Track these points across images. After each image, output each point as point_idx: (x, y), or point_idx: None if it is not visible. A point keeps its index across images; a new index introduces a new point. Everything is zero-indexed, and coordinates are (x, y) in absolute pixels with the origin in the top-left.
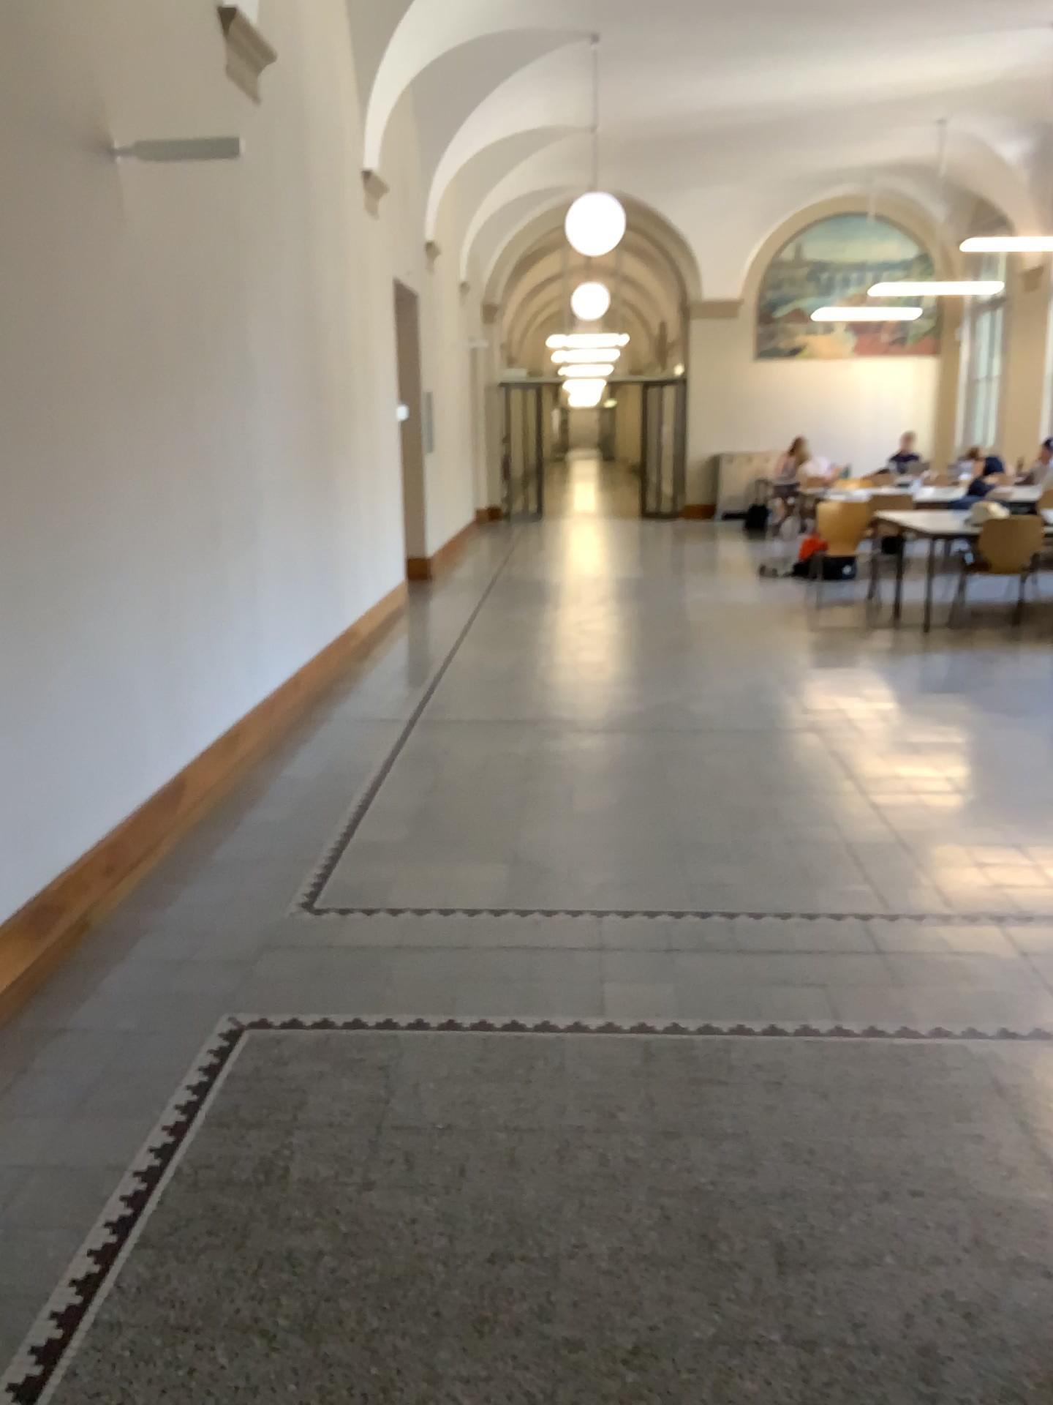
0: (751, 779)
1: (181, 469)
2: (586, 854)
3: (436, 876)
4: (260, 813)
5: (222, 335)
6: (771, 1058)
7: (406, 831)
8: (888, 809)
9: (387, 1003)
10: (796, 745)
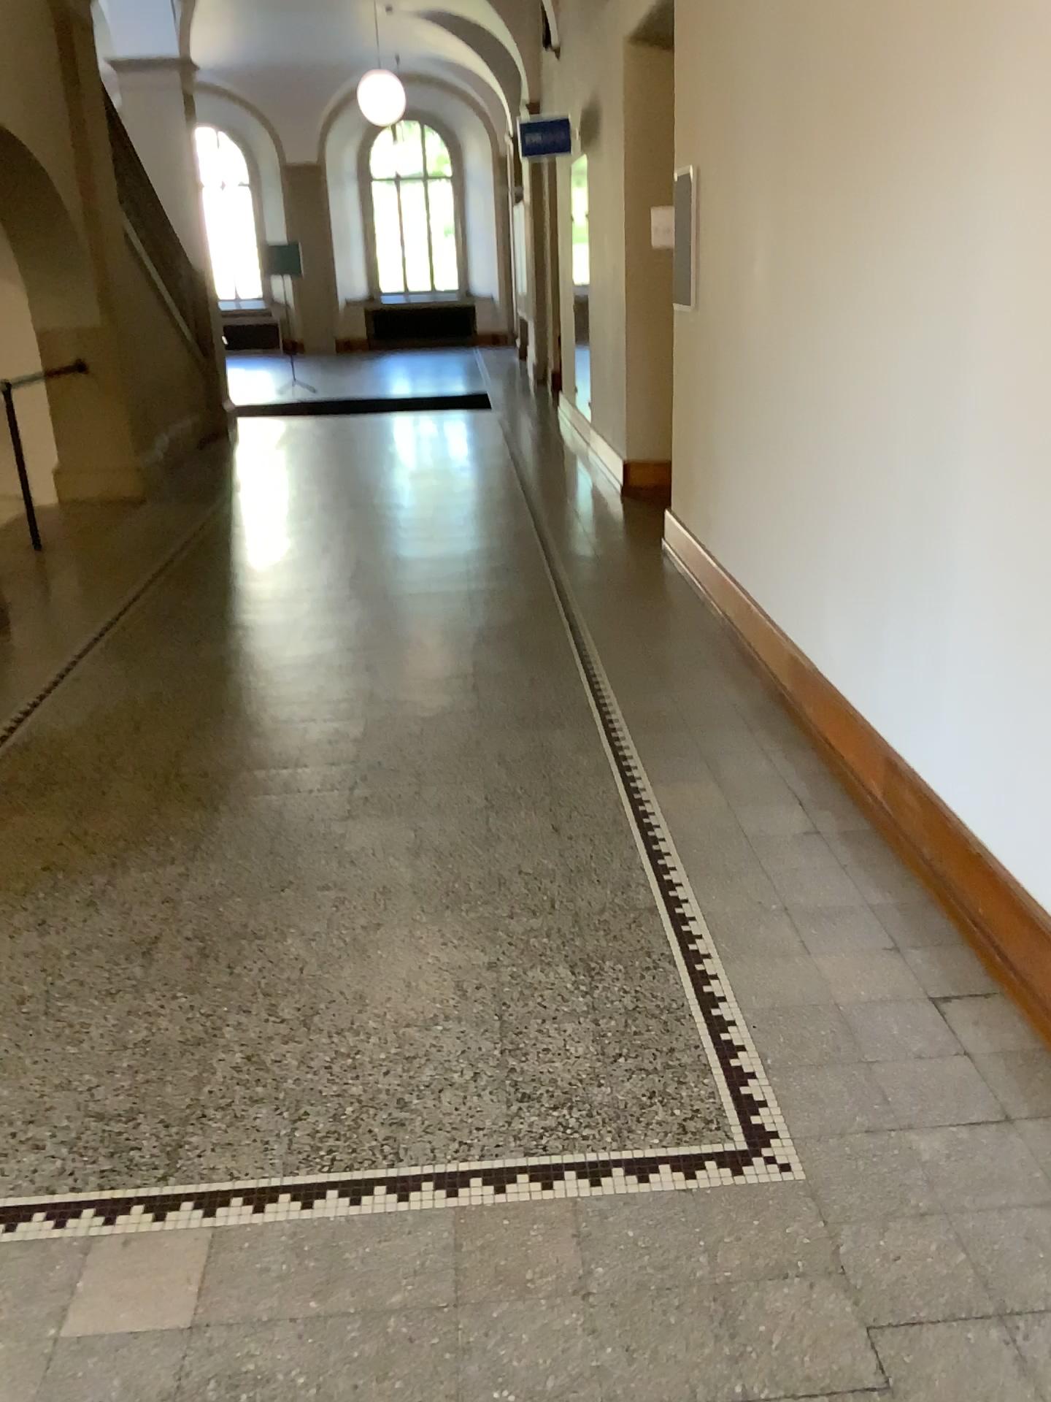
0: None
1: None
2: None
3: None
4: None
5: None
6: (6, 1163)
7: None
8: None
9: (558, 1228)
10: None
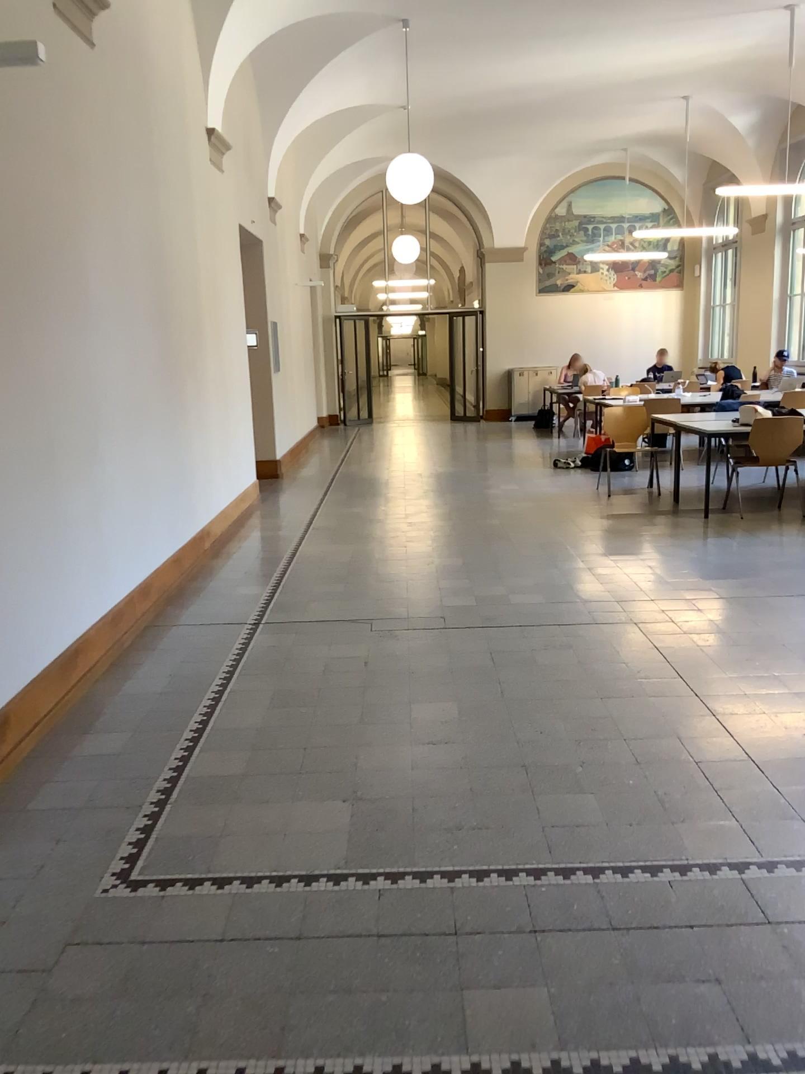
0: (585, 682)
1: (1, 393)
2: (430, 787)
3: (270, 824)
4: (92, 744)
5: (51, 261)
6: None
7: (242, 761)
8: (726, 715)
9: (200, 1044)
10: (620, 640)
